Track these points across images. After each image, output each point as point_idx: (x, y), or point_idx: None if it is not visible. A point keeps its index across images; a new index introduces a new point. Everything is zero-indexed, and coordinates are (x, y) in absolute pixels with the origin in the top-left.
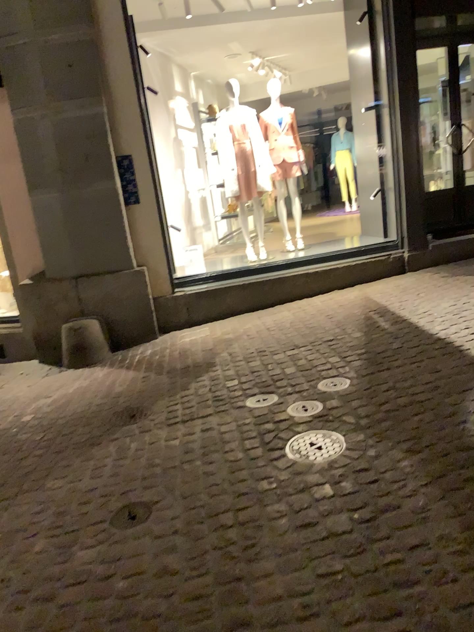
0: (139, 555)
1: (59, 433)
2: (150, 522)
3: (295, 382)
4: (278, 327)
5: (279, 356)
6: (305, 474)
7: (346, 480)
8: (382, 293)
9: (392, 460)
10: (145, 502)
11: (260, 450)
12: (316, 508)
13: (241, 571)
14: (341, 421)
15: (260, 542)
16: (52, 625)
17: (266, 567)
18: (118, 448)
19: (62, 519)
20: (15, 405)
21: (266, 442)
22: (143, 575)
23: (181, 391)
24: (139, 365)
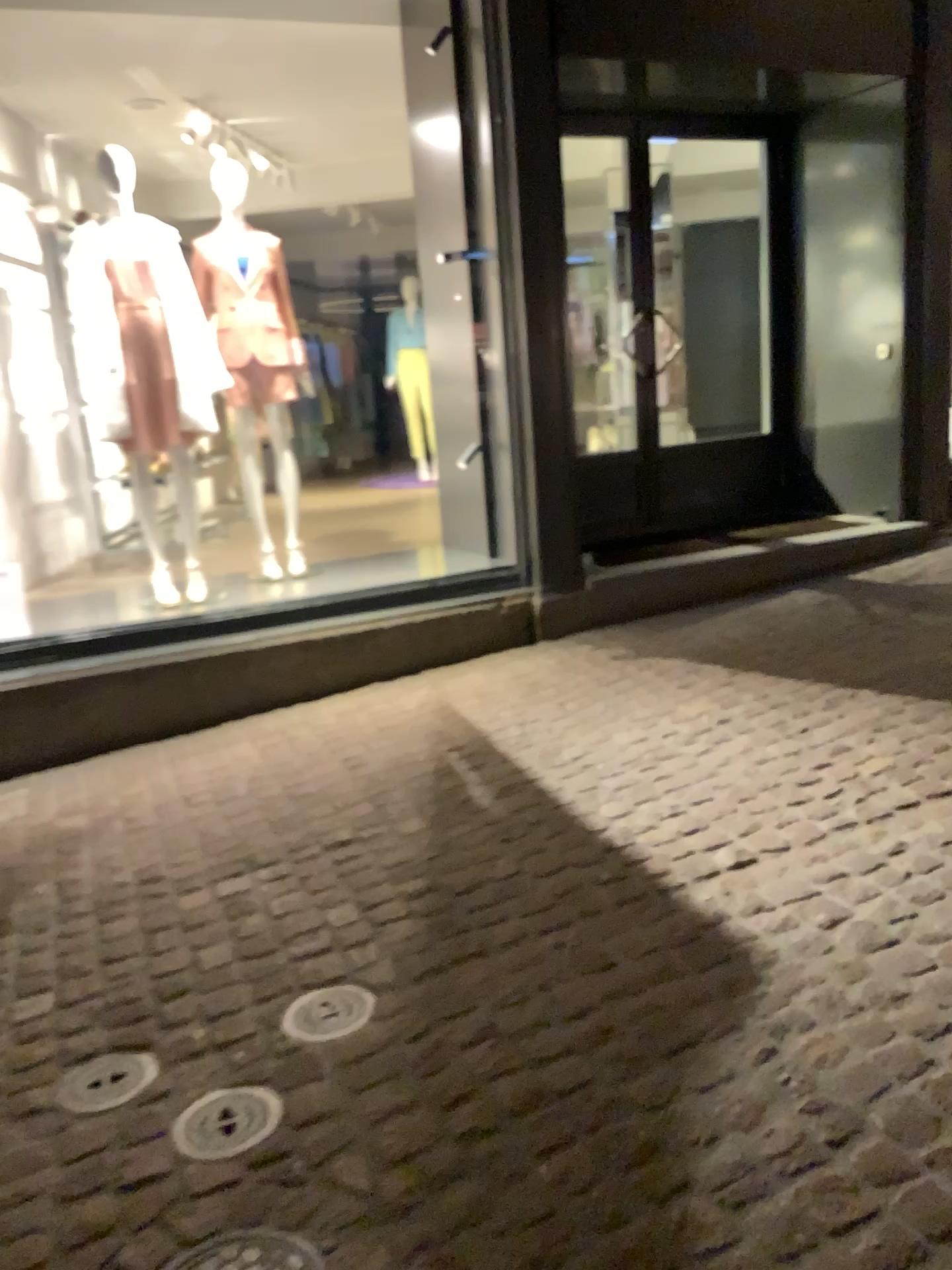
0: None
1: None
2: None
3: (217, 1009)
4: (210, 798)
5: (194, 902)
6: None
7: None
8: (480, 696)
9: None
10: None
11: None
12: None
13: None
14: (327, 1186)
15: None
16: None
17: None
18: None
19: None
20: None
21: None
22: None
23: None
24: None
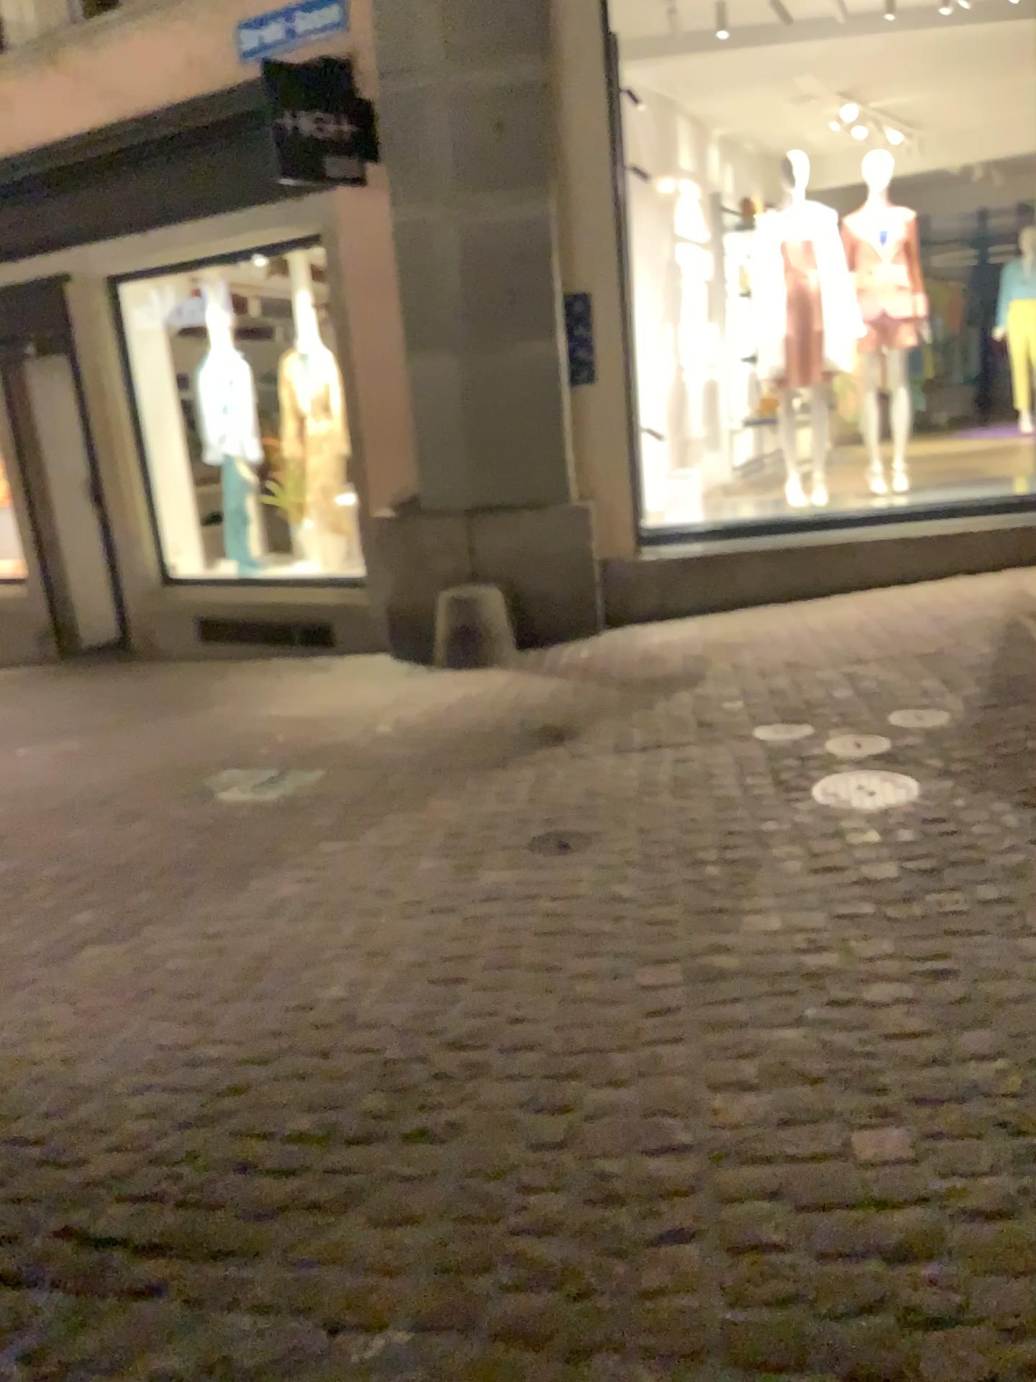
0: (577, 881)
1: (440, 750)
2: (592, 852)
3: (849, 710)
4: (832, 630)
5: (827, 672)
6: (842, 818)
7: (908, 829)
8: None
9: (990, 811)
10: (585, 832)
11: (774, 787)
12: (851, 853)
13: (727, 903)
14: (919, 763)
15: (758, 880)
16: (460, 932)
17: (764, 902)
18: (539, 774)
19: (459, 841)
20: (360, 711)
21: (784, 780)
22: (584, 899)
23: (645, 711)
24: (571, 670)
